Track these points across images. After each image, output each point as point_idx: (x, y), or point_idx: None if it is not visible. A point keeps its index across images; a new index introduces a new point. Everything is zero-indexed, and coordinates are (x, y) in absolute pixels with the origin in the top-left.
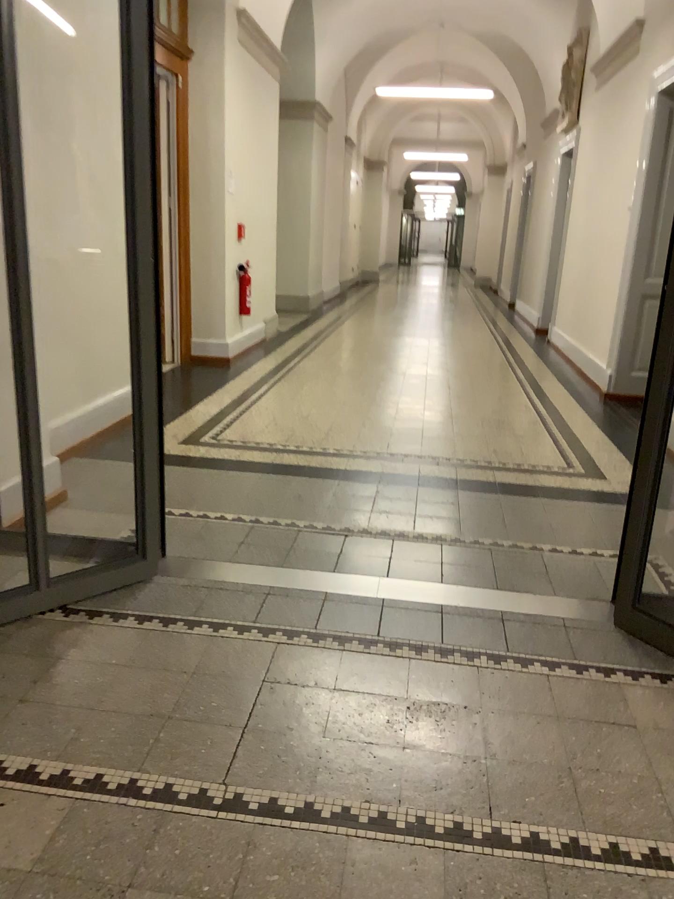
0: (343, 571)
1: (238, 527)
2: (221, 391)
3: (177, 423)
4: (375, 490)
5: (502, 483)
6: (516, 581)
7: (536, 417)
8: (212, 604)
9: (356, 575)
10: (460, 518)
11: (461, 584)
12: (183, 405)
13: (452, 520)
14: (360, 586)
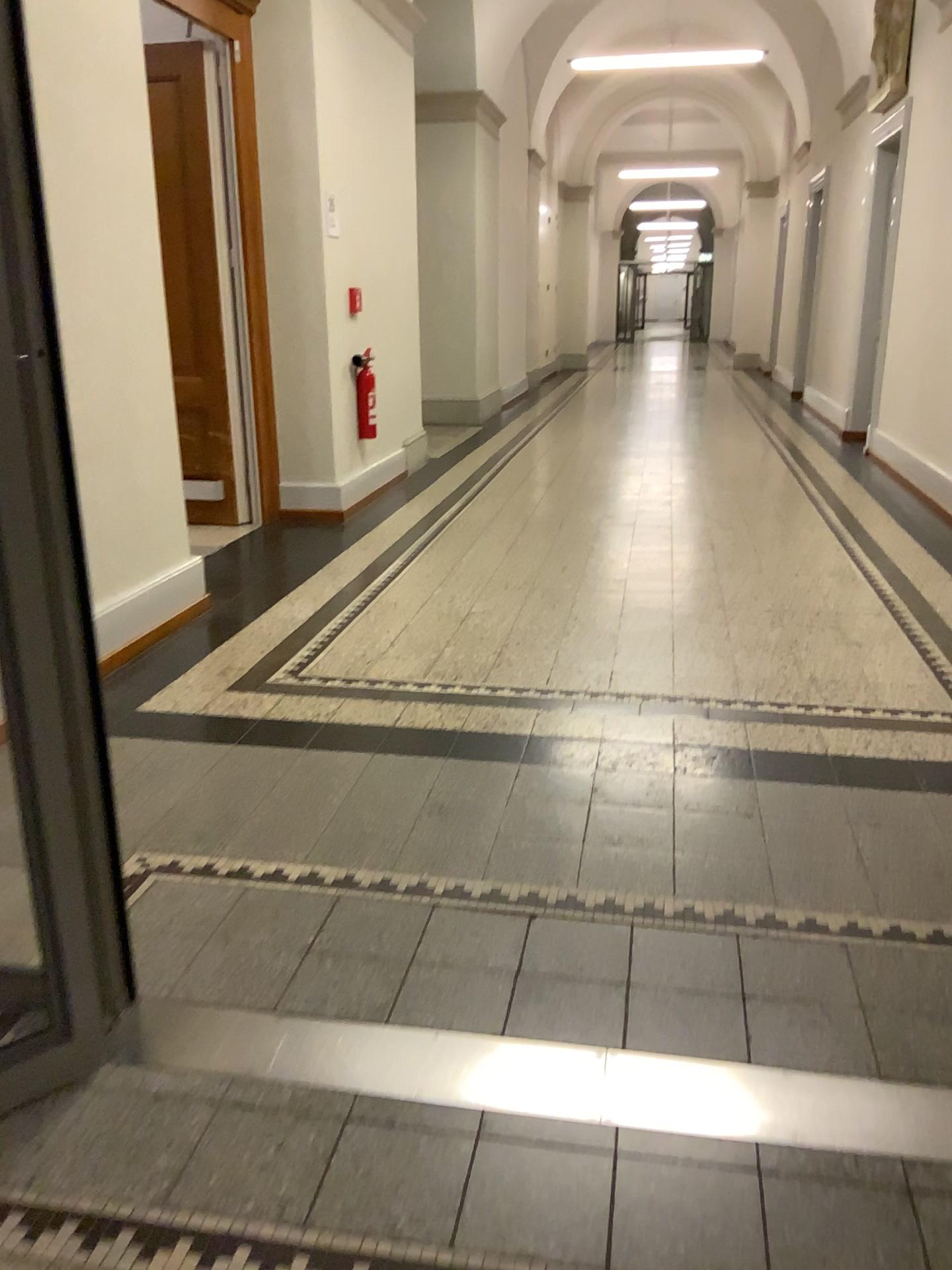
0: (523, 1034)
1: (307, 905)
2: (323, 576)
3: (236, 644)
4: (591, 786)
5: (839, 757)
6: (920, 1052)
7: (879, 605)
8: (213, 1165)
9: (553, 1050)
10: (767, 856)
11: (796, 1066)
12: (253, 607)
13: (751, 863)
14: (561, 1087)
